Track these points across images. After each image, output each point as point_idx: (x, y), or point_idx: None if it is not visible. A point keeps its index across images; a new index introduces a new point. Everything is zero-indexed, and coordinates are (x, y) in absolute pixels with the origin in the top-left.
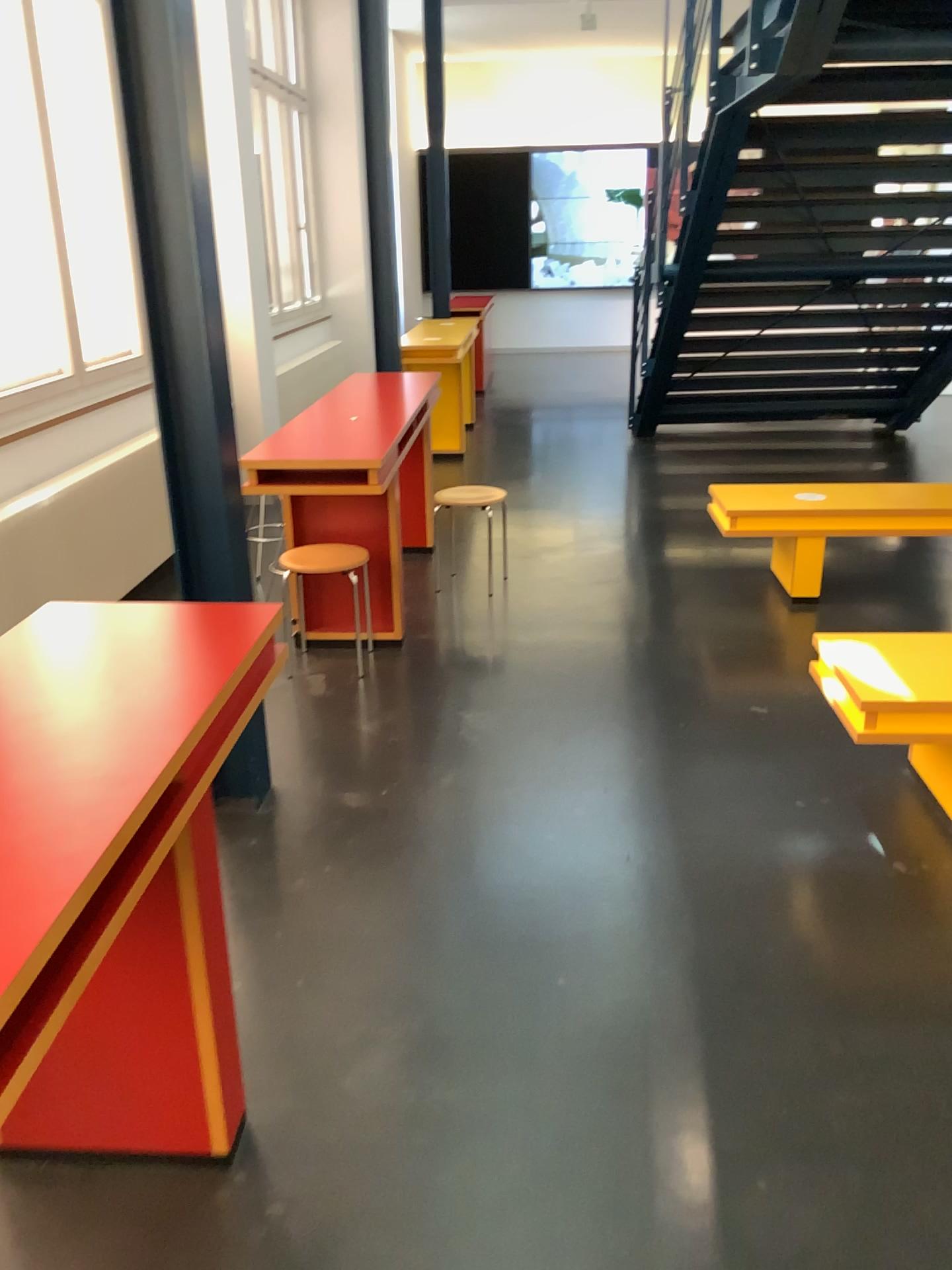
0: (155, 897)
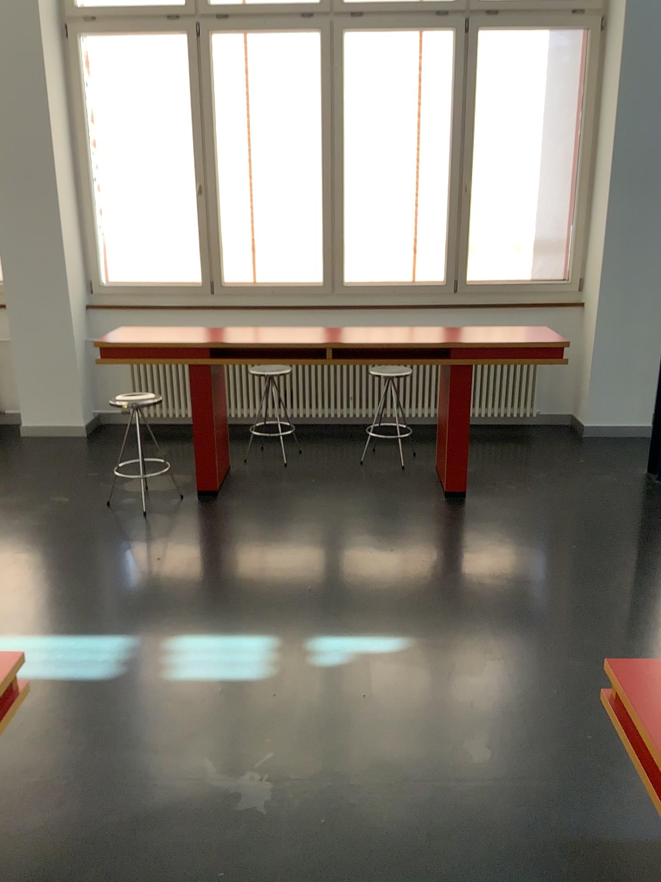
0: (446, 391)
